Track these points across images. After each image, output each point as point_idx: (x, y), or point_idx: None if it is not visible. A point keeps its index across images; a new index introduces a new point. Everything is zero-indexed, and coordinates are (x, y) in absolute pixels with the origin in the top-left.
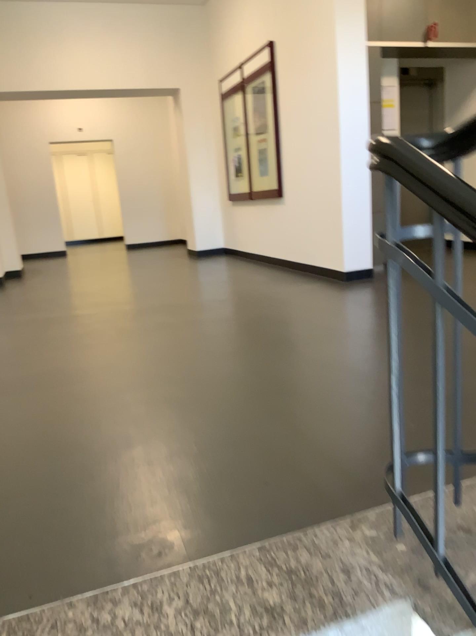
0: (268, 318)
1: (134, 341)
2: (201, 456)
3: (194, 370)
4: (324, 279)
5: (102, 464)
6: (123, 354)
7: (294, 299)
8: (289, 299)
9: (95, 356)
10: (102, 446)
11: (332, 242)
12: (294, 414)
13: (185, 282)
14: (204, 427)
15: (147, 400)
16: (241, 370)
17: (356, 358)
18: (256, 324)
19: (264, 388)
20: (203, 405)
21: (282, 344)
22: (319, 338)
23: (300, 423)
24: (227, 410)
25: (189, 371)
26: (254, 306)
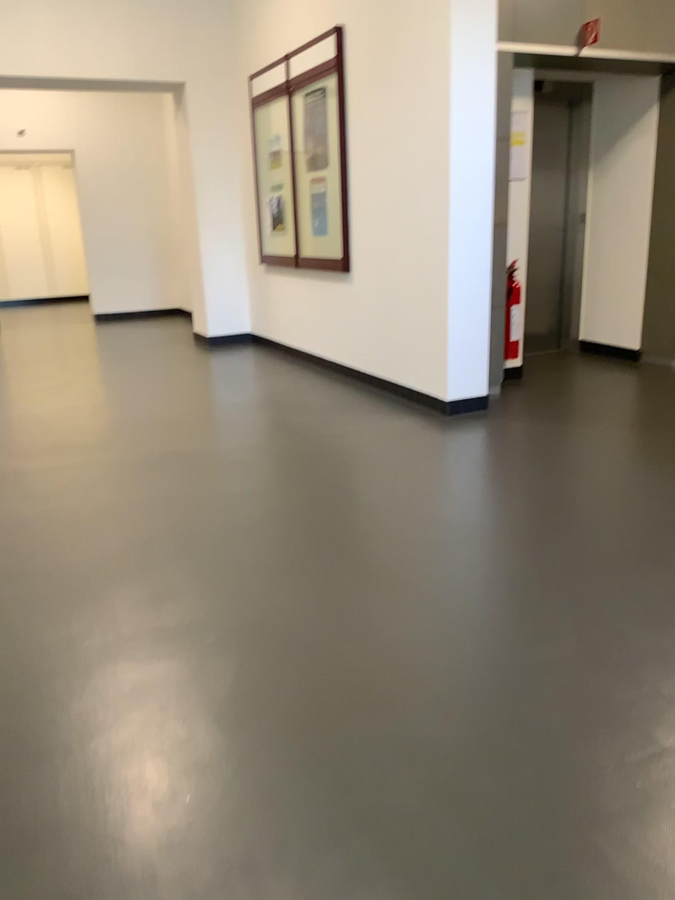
0: (342, 493)
1: (125, 539)
2: (277, 866)
3: (236, 615)
4: (414, 408)
5: (90, 892)
6: (108, 569)
7: (376, 451)
8: (367, 450)
9: (59, 574)
10: (87, 833)
11: (428, 353)
12: (425, 742)
13: (198, 404)
14: (273, 779)
15: (161, 697)
16: (315, 619)
17: (501, 596)
18: (323, 505)
19: (362, 669)
20: (262, 713)
21: (374, 556)
22: (432, 545)
23: (442, 771)
24: (306, 728)
25: (226, 617)
26: (315, 464)
